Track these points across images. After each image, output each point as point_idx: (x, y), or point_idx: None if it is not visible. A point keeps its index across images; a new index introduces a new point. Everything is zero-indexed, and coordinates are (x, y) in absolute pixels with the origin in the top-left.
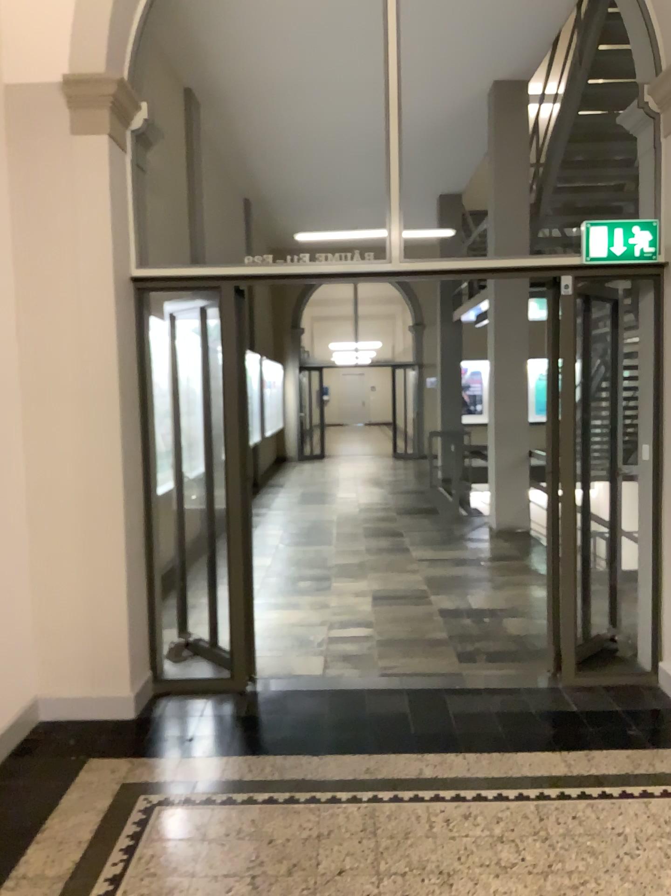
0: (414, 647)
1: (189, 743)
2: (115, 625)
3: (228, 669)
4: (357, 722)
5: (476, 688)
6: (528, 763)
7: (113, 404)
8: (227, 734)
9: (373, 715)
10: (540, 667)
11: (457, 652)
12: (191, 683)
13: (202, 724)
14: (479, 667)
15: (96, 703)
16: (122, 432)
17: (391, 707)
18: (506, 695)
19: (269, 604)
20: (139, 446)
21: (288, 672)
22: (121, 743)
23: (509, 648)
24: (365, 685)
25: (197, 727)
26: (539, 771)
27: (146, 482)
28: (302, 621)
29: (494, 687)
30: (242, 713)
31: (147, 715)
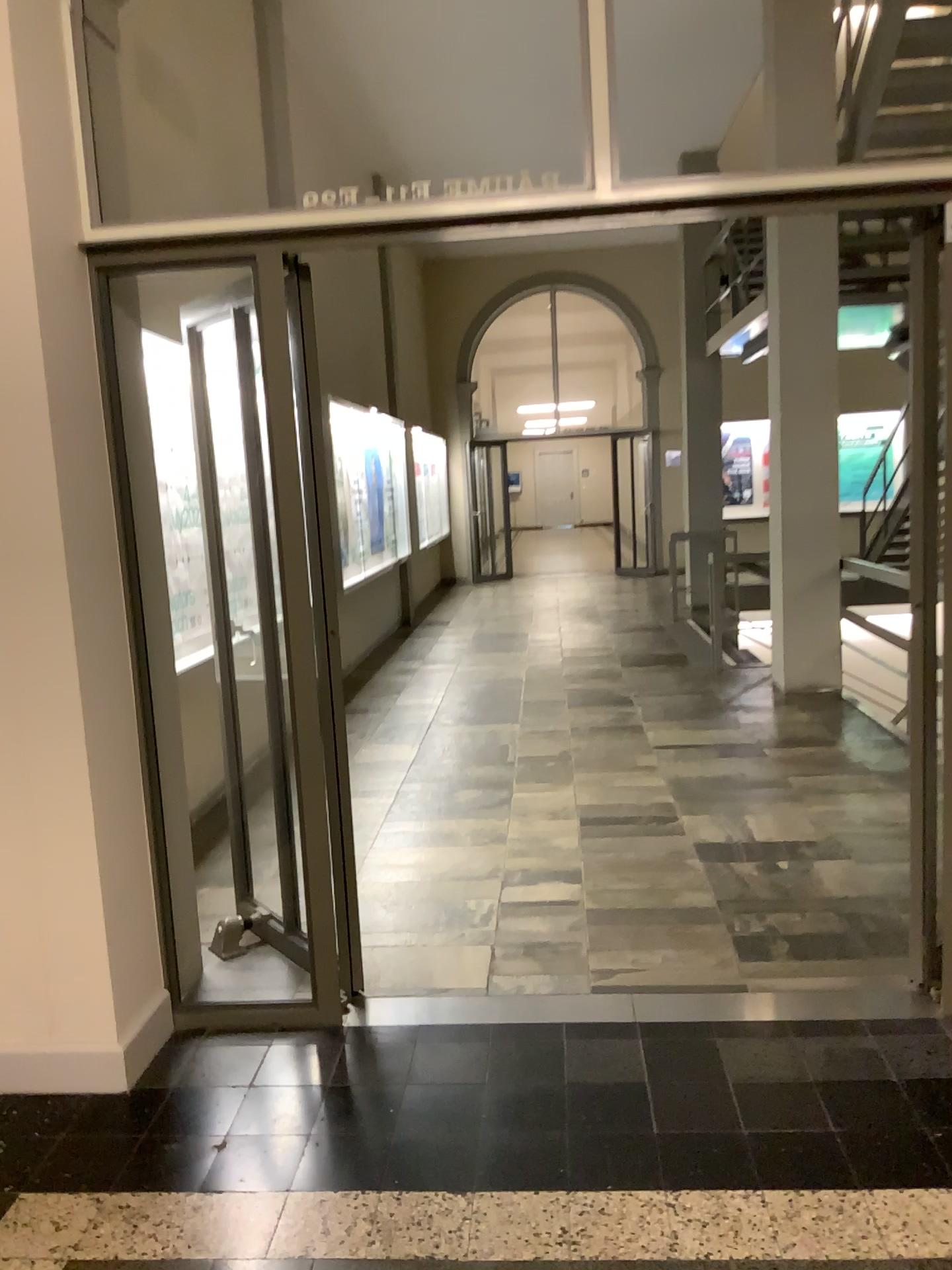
0: (655, 924)
1: (214, 1160)
2: (81, 919)
3: (311, 980)
4: (546, 1107)
5: (775, 1021)
6: (901, 1221)
7: (50, 498)
8: (291, 1135)
9: (578, 1088)
10: (893, 969)
11: (734, 937)
12: (241, 1012)
13: (247, 1109)
14: (778, 969)
15: (54, 1065)
16: (76, 551)
17: (613, 1069)
18: (837, 1039)
19: (403, 837)
20: (116, 577)
21: (423, 982)
22: (85, 1160)
23: (830, 927)
24: (564, 1012)
25: (235, 1116)
26: (930, 1249)
27: (135, 647)
28: (457, 870)
29: (810, 1018)
30: (328, 1082)
31: (148, 1088)
